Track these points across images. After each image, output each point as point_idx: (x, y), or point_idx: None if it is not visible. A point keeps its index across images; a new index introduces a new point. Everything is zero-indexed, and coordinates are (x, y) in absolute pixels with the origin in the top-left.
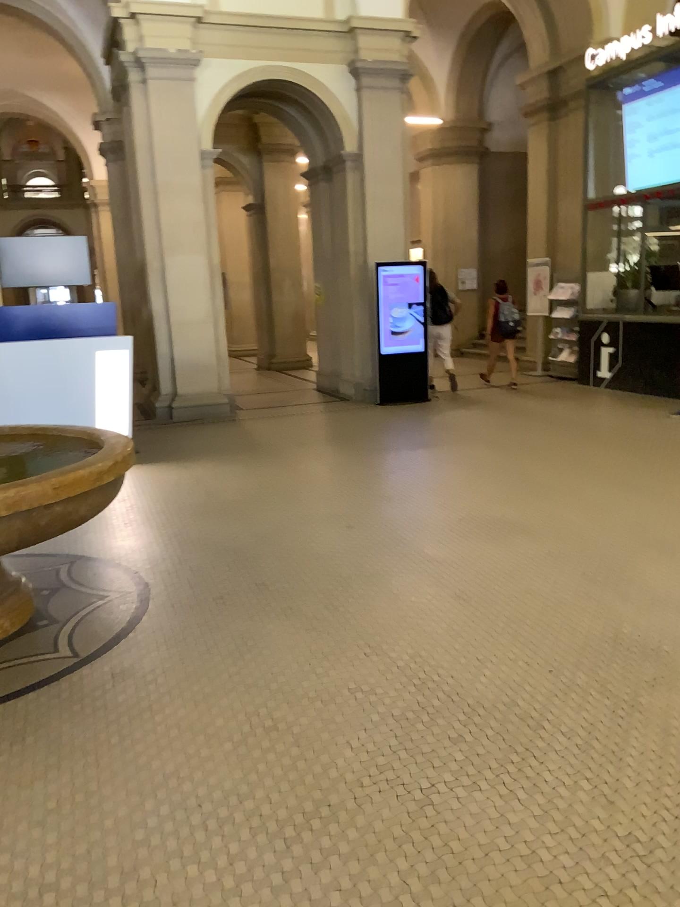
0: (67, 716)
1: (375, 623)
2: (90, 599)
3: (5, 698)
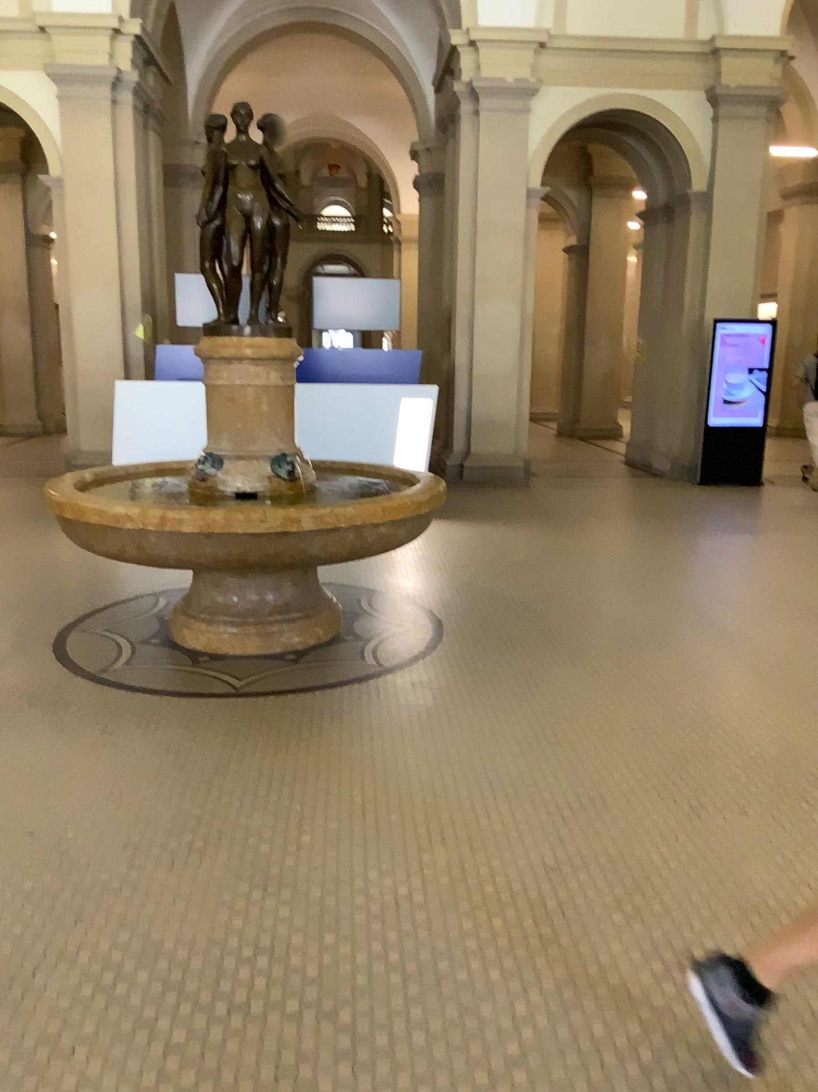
0: (378, 706)
1: (664, 679)
2: (392, 624)
3: (325, 686)
